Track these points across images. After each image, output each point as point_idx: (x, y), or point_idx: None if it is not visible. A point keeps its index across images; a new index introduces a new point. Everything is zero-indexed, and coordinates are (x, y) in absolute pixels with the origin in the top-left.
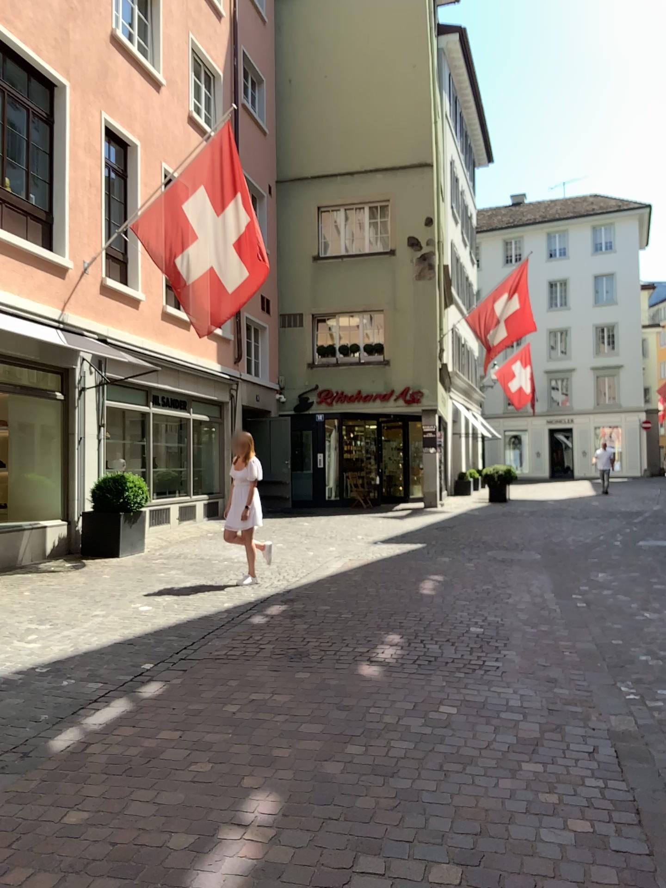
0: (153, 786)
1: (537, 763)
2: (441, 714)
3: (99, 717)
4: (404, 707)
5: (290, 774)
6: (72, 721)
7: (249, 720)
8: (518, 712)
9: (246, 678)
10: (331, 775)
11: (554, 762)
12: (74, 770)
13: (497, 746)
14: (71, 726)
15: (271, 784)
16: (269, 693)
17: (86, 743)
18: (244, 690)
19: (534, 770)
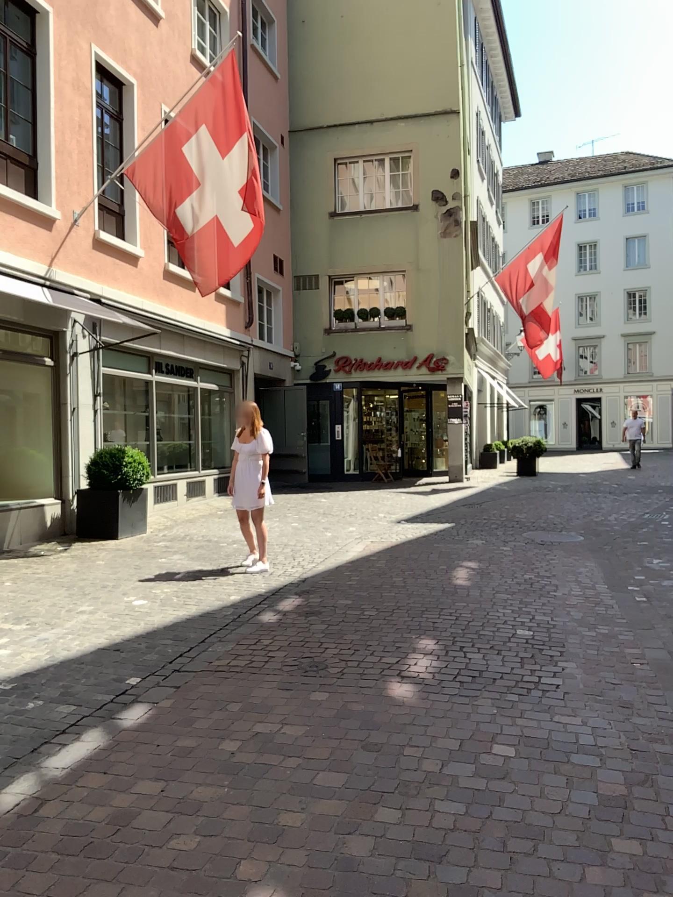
0: (115, 879)
1: (633, 841)
2: (497, 760)
3: (63, 758)
4: (448, 747)
5: (302, 860)
6: (28, 765)
7: (251, 765)
8: (594, 757)
9: (250, 700)
10: (357, 862)
11: (654, 838)
12: (15, 848)
13: (574, 811)
14: (26, 771)
15: (275, 879)
16: (277, 723)
17: (40, 801)
18: (246, 718)
19: (631, 854)
